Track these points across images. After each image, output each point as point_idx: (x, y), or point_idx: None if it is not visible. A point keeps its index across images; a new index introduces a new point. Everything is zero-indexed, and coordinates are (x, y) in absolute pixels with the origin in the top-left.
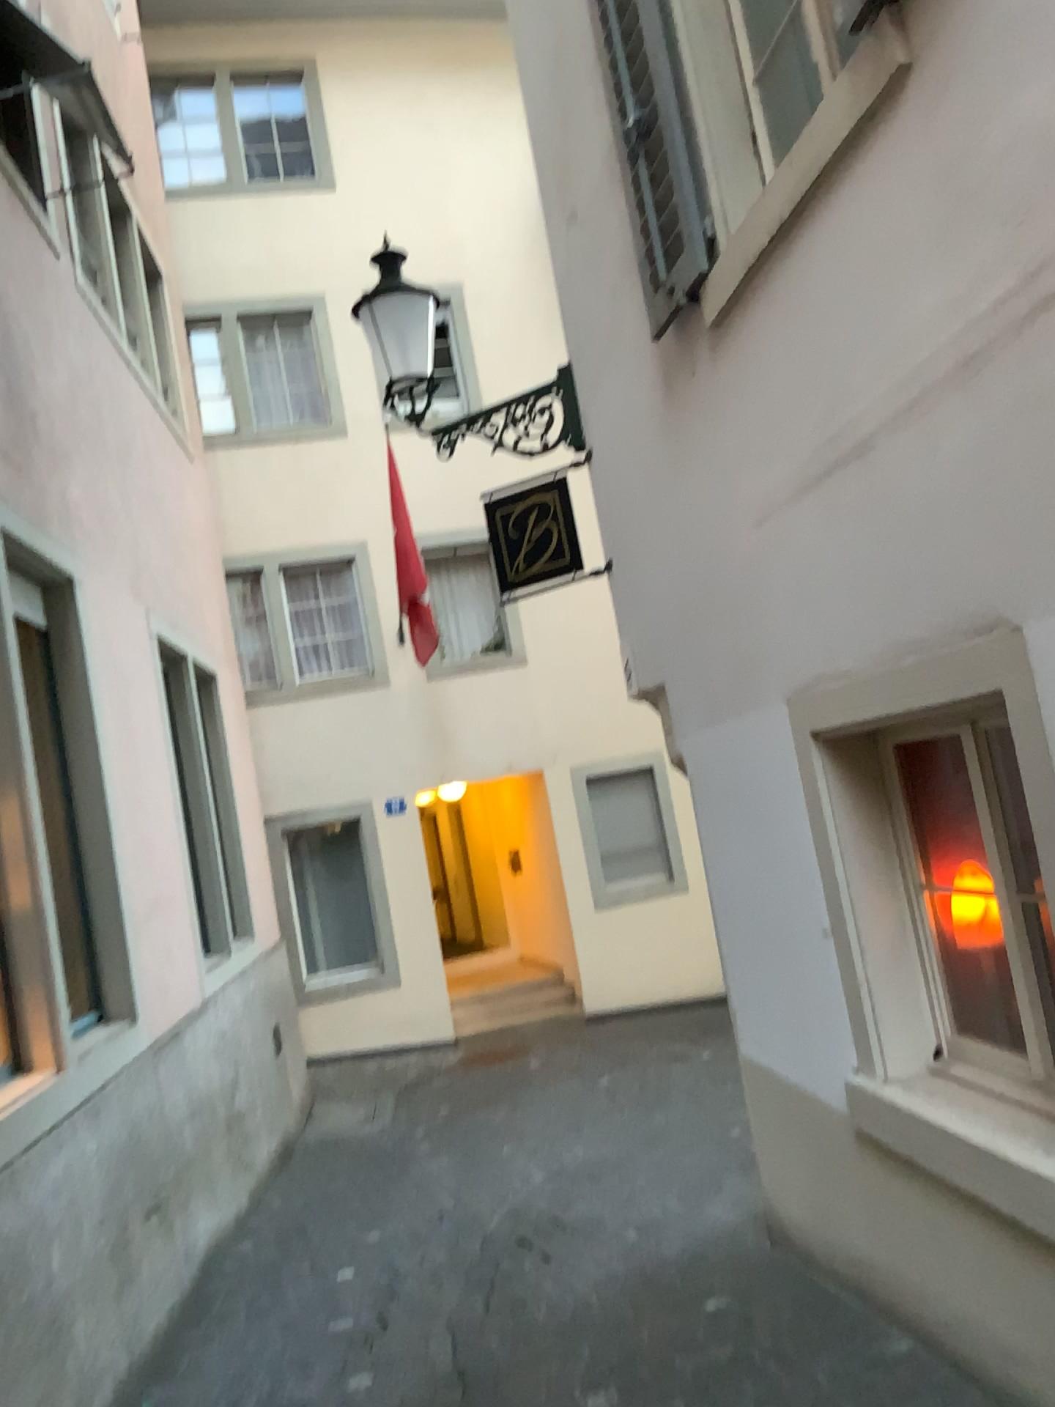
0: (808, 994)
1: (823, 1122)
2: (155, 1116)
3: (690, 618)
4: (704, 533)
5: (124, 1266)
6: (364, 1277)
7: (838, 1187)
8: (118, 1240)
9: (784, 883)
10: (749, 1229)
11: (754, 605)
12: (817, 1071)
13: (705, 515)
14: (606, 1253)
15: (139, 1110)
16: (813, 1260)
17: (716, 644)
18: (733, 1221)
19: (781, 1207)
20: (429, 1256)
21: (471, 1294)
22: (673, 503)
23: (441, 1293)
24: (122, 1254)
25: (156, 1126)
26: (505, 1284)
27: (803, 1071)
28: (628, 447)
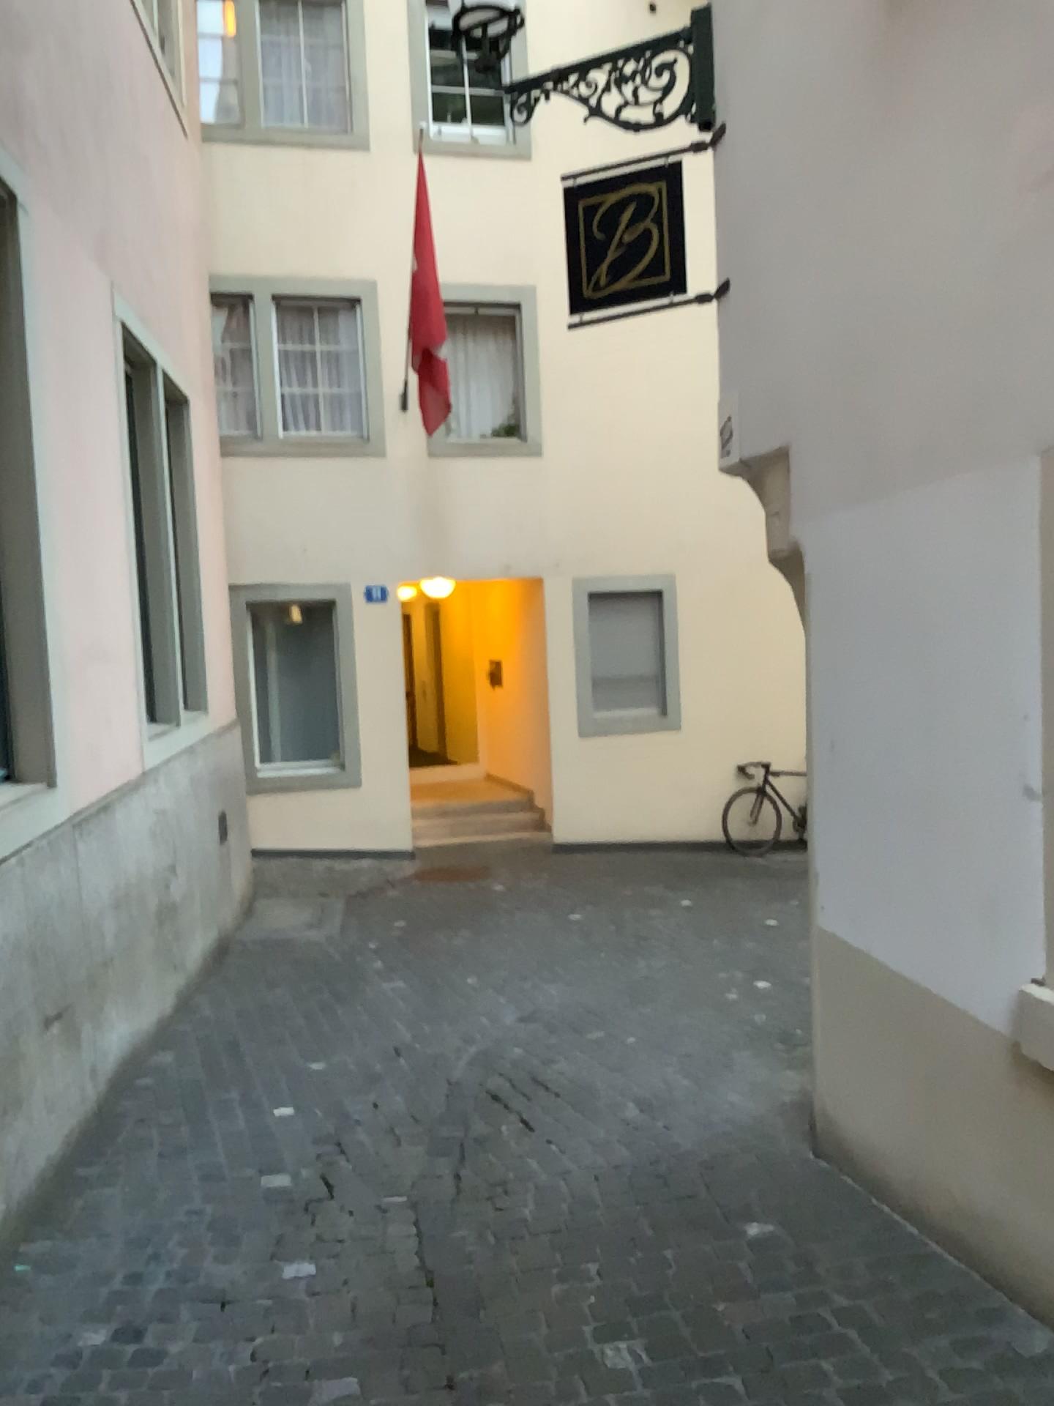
0: (973, 868)
1: (958, 1034)
2: (68, 904)
3: (865, 344)
4: (928, 206)
5: (8, 1088)
6: (306, 1119)
7: (967, 1120)
8: (2, 1056)
9: (966, 715)
10: (780, 1124)
11: (1012, 306)
12: (961, 969)
13: (938, 179)
14: (605, 1131)
15: (46, 896)
16: (888, 1188)
17: (911, 376)
18: (758, 1110)
19: (849, 1115)
20: (385, 1102)
21: (437, 1160)
22: (870, 173)
23: (401, 1154)
24: (7, 1072)
25: (68, 917)
26: (480, 1154)
27: (938, 965)
28: (801, 101)
